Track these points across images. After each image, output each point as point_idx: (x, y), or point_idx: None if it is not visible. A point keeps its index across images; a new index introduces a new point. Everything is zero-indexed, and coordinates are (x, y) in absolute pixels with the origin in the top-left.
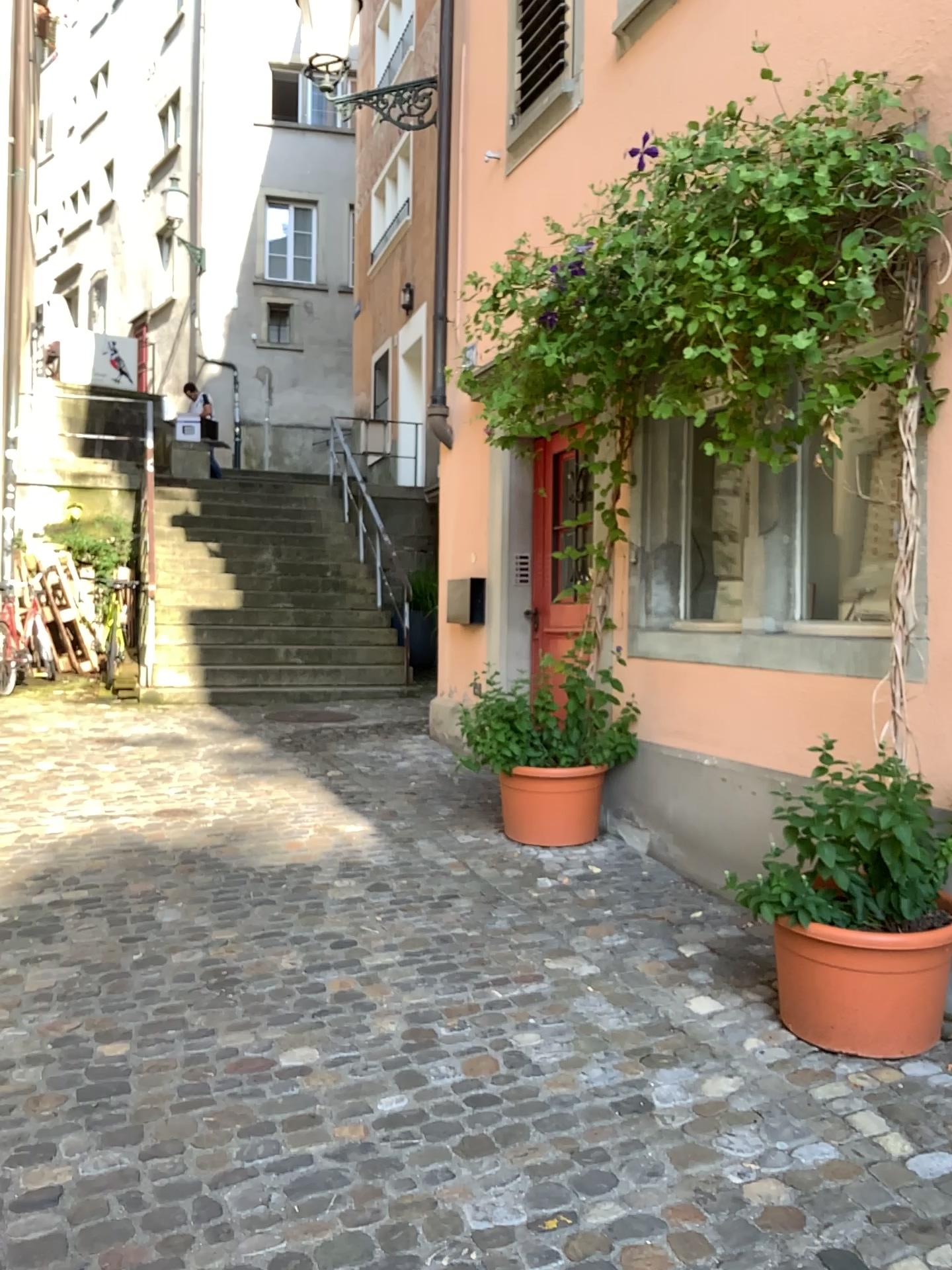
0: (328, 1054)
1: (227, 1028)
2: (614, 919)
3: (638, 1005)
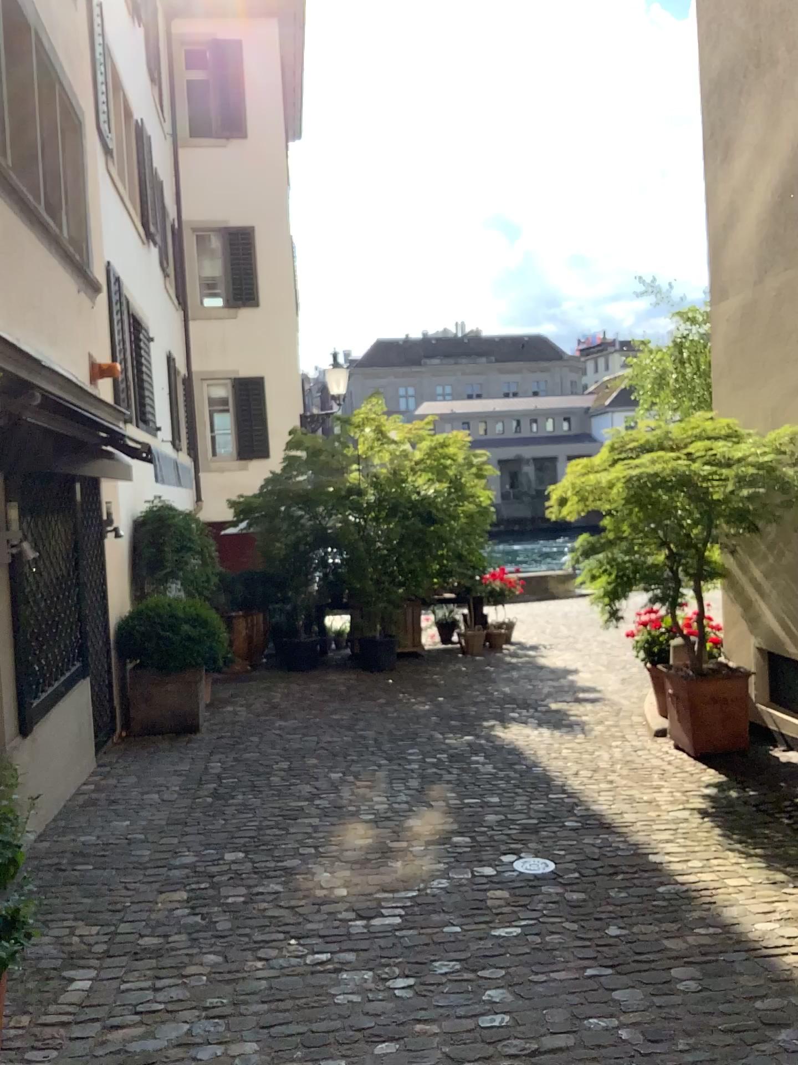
0: None
1: None
2: None
3: None
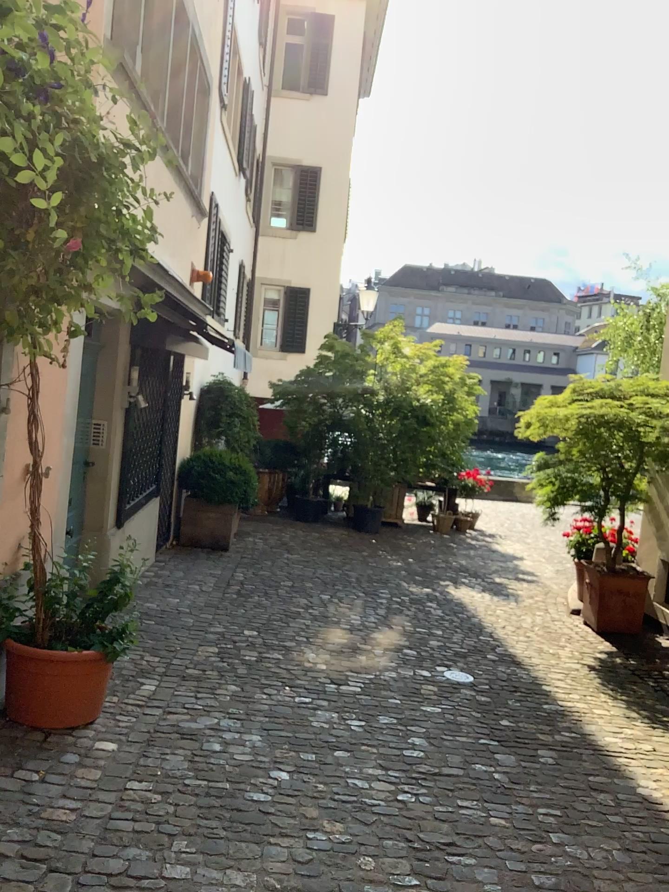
0: (368, 773)
1: (427, 803)
2: (38, 812)
3: (156, 749)
